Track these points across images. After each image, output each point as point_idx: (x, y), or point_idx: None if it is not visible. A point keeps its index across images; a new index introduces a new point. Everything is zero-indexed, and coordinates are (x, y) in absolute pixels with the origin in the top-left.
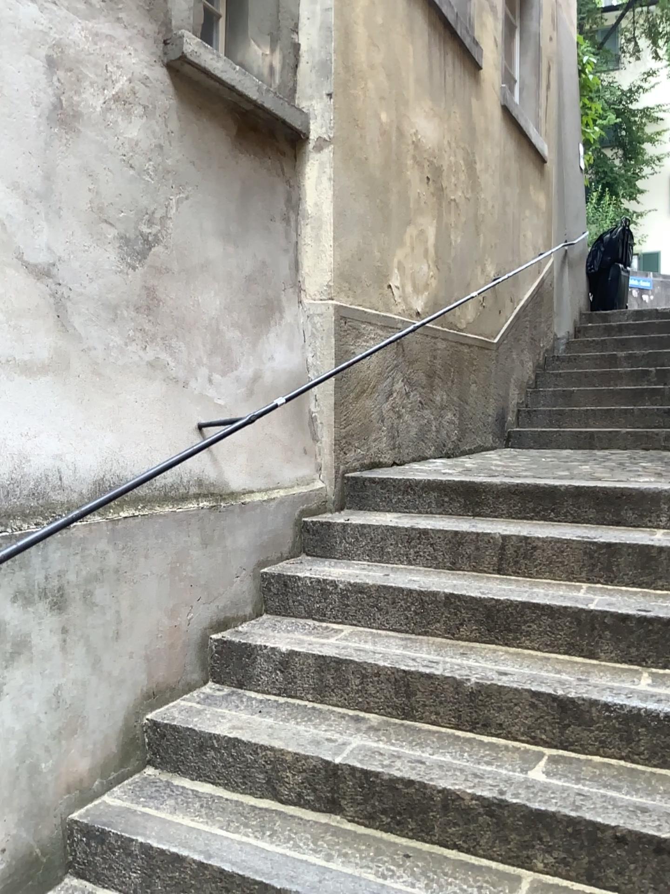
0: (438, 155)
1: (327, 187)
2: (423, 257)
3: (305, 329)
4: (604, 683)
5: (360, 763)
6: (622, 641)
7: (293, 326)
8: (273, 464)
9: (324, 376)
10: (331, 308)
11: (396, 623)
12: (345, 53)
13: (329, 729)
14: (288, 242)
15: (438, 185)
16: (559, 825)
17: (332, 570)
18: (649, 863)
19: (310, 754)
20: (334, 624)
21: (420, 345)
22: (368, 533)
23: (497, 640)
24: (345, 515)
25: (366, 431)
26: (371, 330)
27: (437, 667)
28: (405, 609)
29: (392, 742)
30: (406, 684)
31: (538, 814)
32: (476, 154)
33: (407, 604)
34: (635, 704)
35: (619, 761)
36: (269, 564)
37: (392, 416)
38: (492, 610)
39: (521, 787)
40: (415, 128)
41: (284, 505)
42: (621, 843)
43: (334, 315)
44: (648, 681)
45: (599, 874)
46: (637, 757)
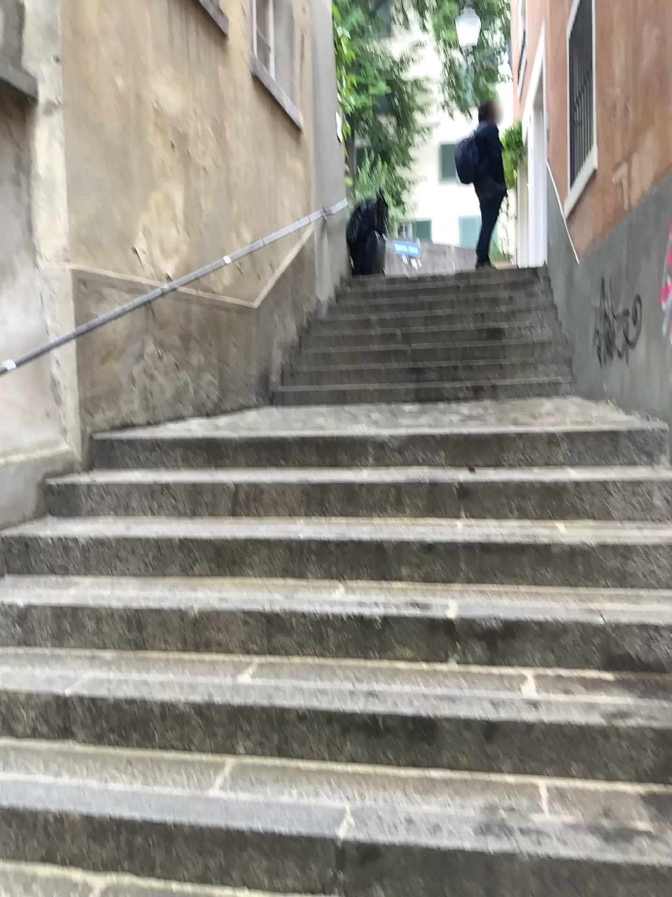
0: (183, 123)
1: (59, 152)
2: (171, 223)
3: (43, 294)
4: (304, 597)
5: (89, 690)
6: (325, 564)
7: (30, 291)
8: (12, 429)
9: (65, 341)
10: (70, 274)
11: (135, 568)
12: (72, 16)
13: (64, 667)
14: (20, 206)
15: (185, 153)
16: (255, 713)
17: (74, 526)
18: (323, 730)
19: (42, 689)
20: (77, 576)
21: (171, 310)
22: (112, 490)
23: (223, 573)
24: (89, 474)
25: (115, 394)
26: (116, 295)
27: (165, 601)
28: (143, 556)
29: (122, 670)
30: (137, 619)
31: (238, 708)
32: (227, 123)
33: (145, 550)
34: (325, 611)
35: (312, 658)
36: (11, 525)
37: (143, 378)
38: (220, 548)
39: (227, 689)
40: (157, 95)
41: (27, 467)
42: (302, 719)
43: (74, 281)
44: (340, 592)
45: (287, 747)
46: (327, 654)
